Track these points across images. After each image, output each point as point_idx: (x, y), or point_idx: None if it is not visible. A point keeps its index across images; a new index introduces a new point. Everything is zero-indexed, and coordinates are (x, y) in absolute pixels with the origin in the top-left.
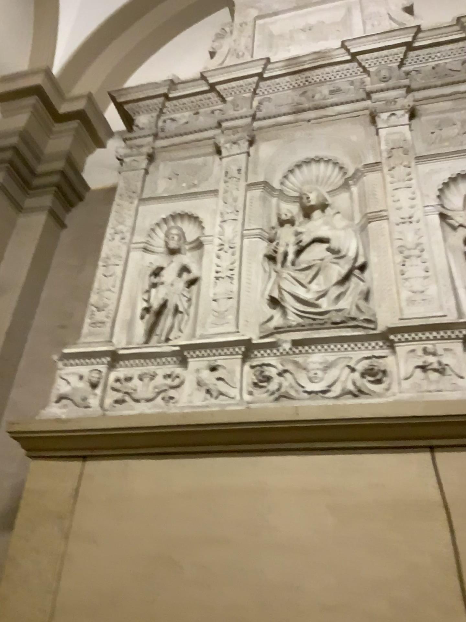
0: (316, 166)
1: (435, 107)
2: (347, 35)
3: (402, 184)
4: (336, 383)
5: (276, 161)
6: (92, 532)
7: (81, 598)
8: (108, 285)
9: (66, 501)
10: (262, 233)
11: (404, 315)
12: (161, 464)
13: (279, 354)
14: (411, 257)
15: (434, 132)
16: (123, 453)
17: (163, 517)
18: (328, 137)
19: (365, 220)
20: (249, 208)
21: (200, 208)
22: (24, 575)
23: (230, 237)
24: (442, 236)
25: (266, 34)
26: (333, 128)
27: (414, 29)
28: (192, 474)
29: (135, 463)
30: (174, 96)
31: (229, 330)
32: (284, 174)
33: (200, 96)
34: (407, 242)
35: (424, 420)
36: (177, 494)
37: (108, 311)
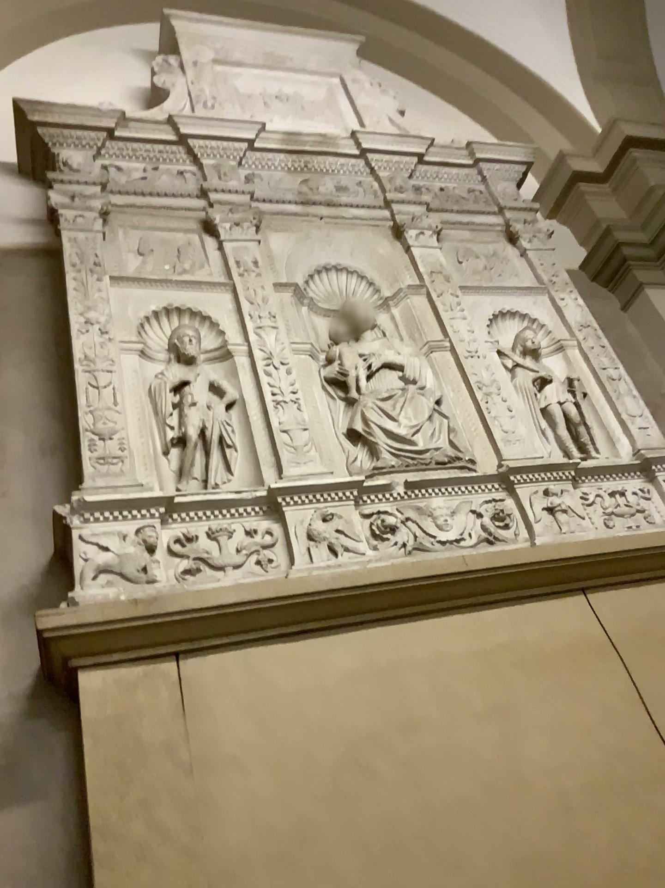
0: (344, 275)
1: (456, 235)
2: (342, 123)
3: (455, 313)
4: (468, 531)
5: (293, 259)
6: (231, 758)
7: (253, 852)
8: (107, 401)
9: (172, 723)
10: (312, 350)
11: (503, 456)
12: (300, 648)
13: (392, 500)
14: (490, 395)
15: (464, 262)
16: (240, 640)
17: (328, 716)
18: (349, 242)
19: (425, 348)
20: (283, 315)
21: (209, 305)
22: (136, 849)
23: (272, 350)
24: (509, 375)
25: (228, 87)
26: (351, 232)
27: (420, 141)
28: (347, 654)
29: (261, 652)
30: (121, 135)
31: (316, 470)
32: (308, 278)
33: (162, 146)
34: (481, 378)
35: (580, 561)
36: (338, 683)
37: (120, 440)
